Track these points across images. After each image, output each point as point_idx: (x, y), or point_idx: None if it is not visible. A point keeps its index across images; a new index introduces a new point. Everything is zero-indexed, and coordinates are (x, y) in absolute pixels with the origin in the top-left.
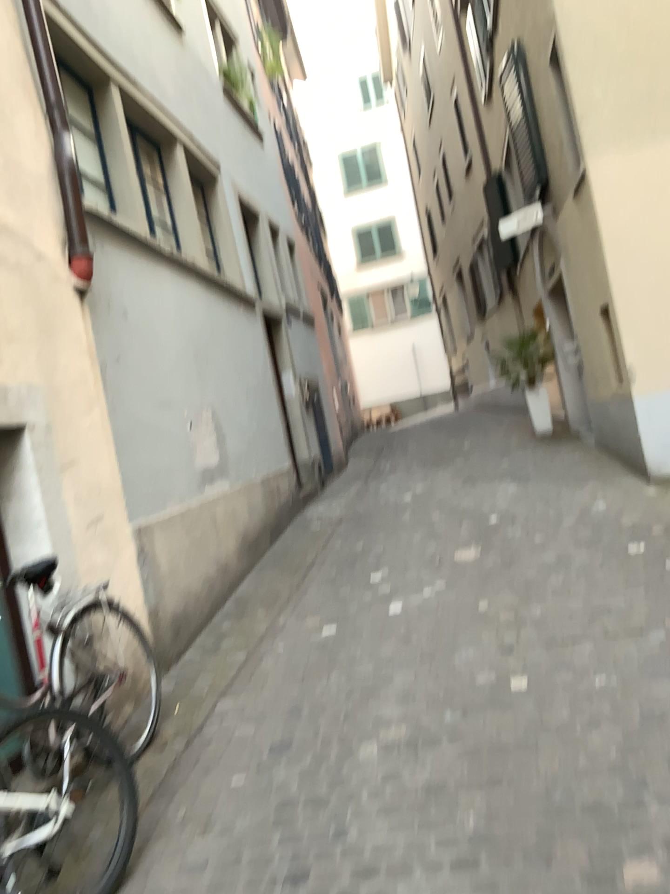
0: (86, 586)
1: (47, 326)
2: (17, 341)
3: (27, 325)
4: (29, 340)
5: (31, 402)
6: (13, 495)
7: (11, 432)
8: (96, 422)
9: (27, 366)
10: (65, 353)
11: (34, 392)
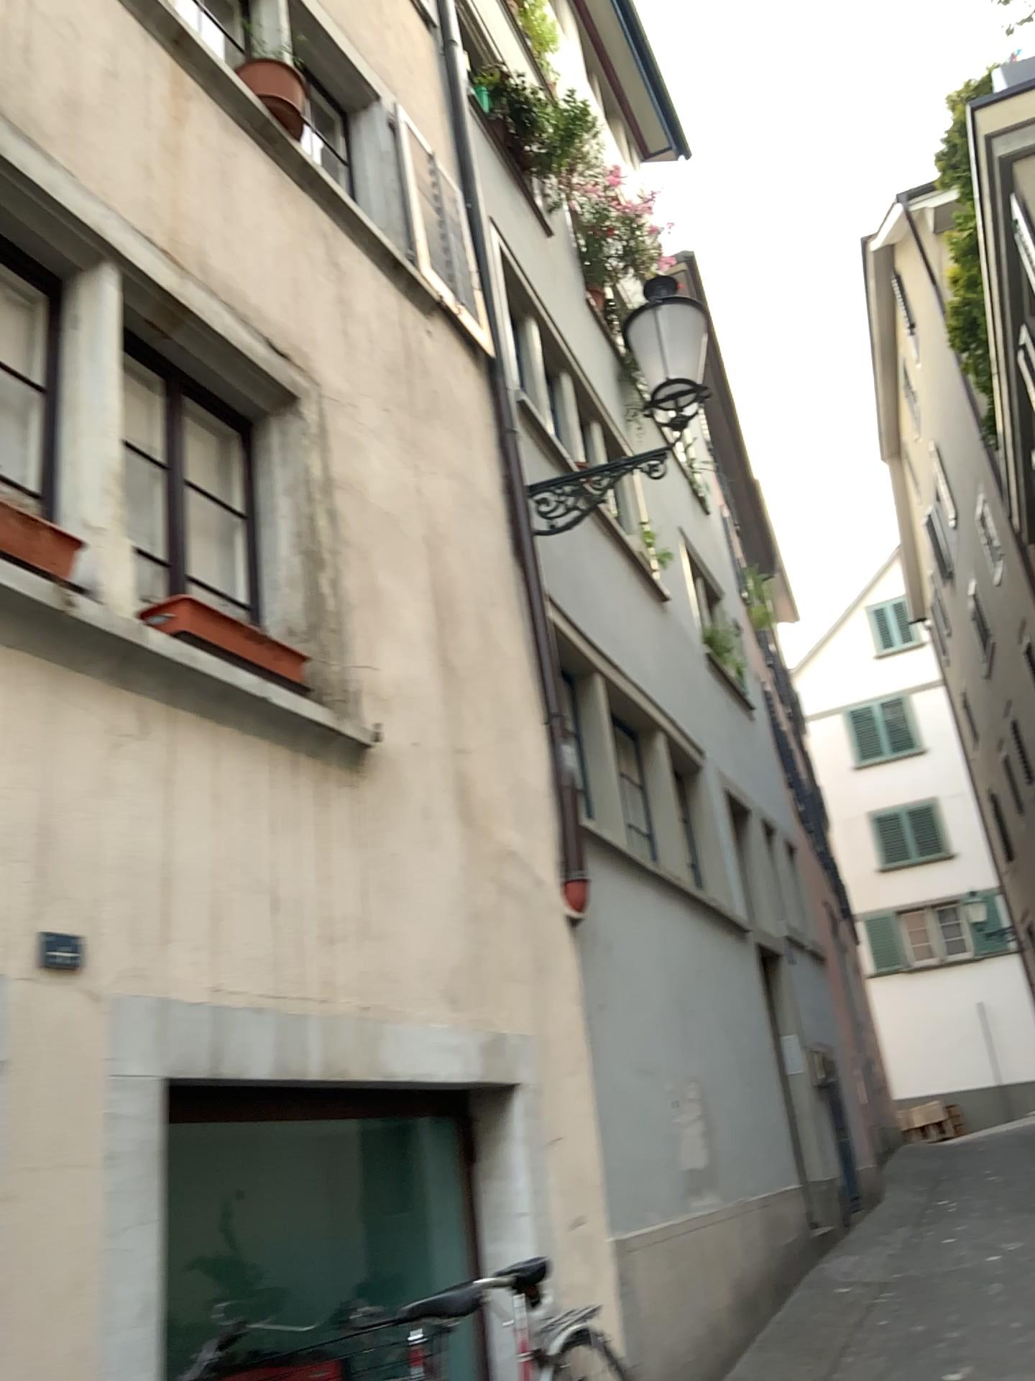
0: (565, 1309)
1: (541, 965)
2: (514, 982)
3: (524, 965)
4: (525, 982)
5: (522, 1057)
6: (494, 1172)
7: (500, 1092)
8: (582, 1088)
9: (521, 1012)
10: (556, 998)
11: (526, 1045)
